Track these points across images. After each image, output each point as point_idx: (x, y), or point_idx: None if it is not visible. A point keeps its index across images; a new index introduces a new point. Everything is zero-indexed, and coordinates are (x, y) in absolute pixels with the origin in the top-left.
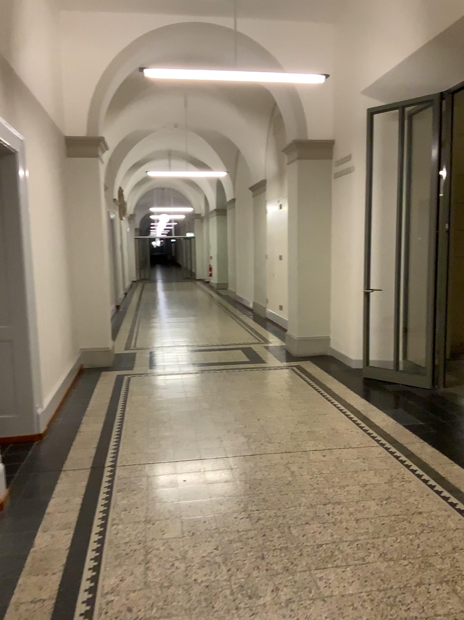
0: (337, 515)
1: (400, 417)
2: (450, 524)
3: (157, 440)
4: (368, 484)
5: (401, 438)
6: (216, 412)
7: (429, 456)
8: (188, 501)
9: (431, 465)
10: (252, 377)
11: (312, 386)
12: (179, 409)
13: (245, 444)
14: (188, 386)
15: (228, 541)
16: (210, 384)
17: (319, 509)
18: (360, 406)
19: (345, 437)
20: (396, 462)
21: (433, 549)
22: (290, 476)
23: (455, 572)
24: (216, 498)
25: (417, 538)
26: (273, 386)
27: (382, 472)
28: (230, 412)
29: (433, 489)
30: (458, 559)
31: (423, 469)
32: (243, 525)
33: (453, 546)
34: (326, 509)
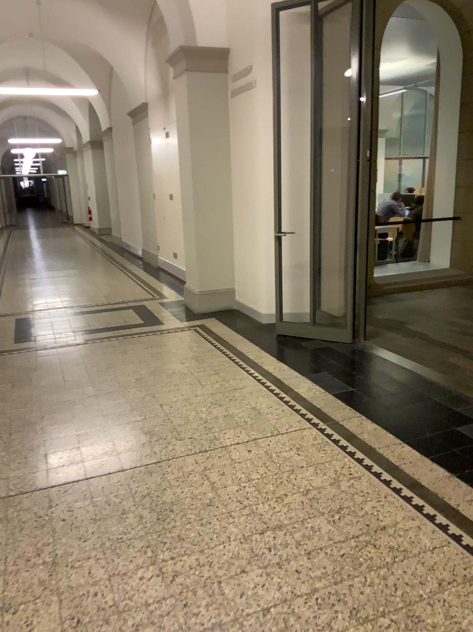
0: (280, 551)
1: (329, 385)
2: (423, 542)
3: (24, 453)
4: (311, 490)
5: (337, 415)
6: (104, 399)
7: (374, 438)
8: (69, 557)
9: (380, 452)
10: (147, 344)
11: (220, 351)
12: (55, 400)
13: (145, 445)
14: (66, 365)
15: (133, 629)
16: (96, 358)
17: (256, 544)
18: (280, 373)
19: (270, 420)
20: (337, 450)
21: (414, 590)
22: (210, 491)
23: (453, 629)
24: (109, 545)
25: (391, 574)
26: (174, 355)
27: (324, 470)
28: (123, 398)
29: (391, 488)
30: (449, 603)
31: (371, 458)
32: (153, 592)
33: (437, 581)
34: (265, 543)
